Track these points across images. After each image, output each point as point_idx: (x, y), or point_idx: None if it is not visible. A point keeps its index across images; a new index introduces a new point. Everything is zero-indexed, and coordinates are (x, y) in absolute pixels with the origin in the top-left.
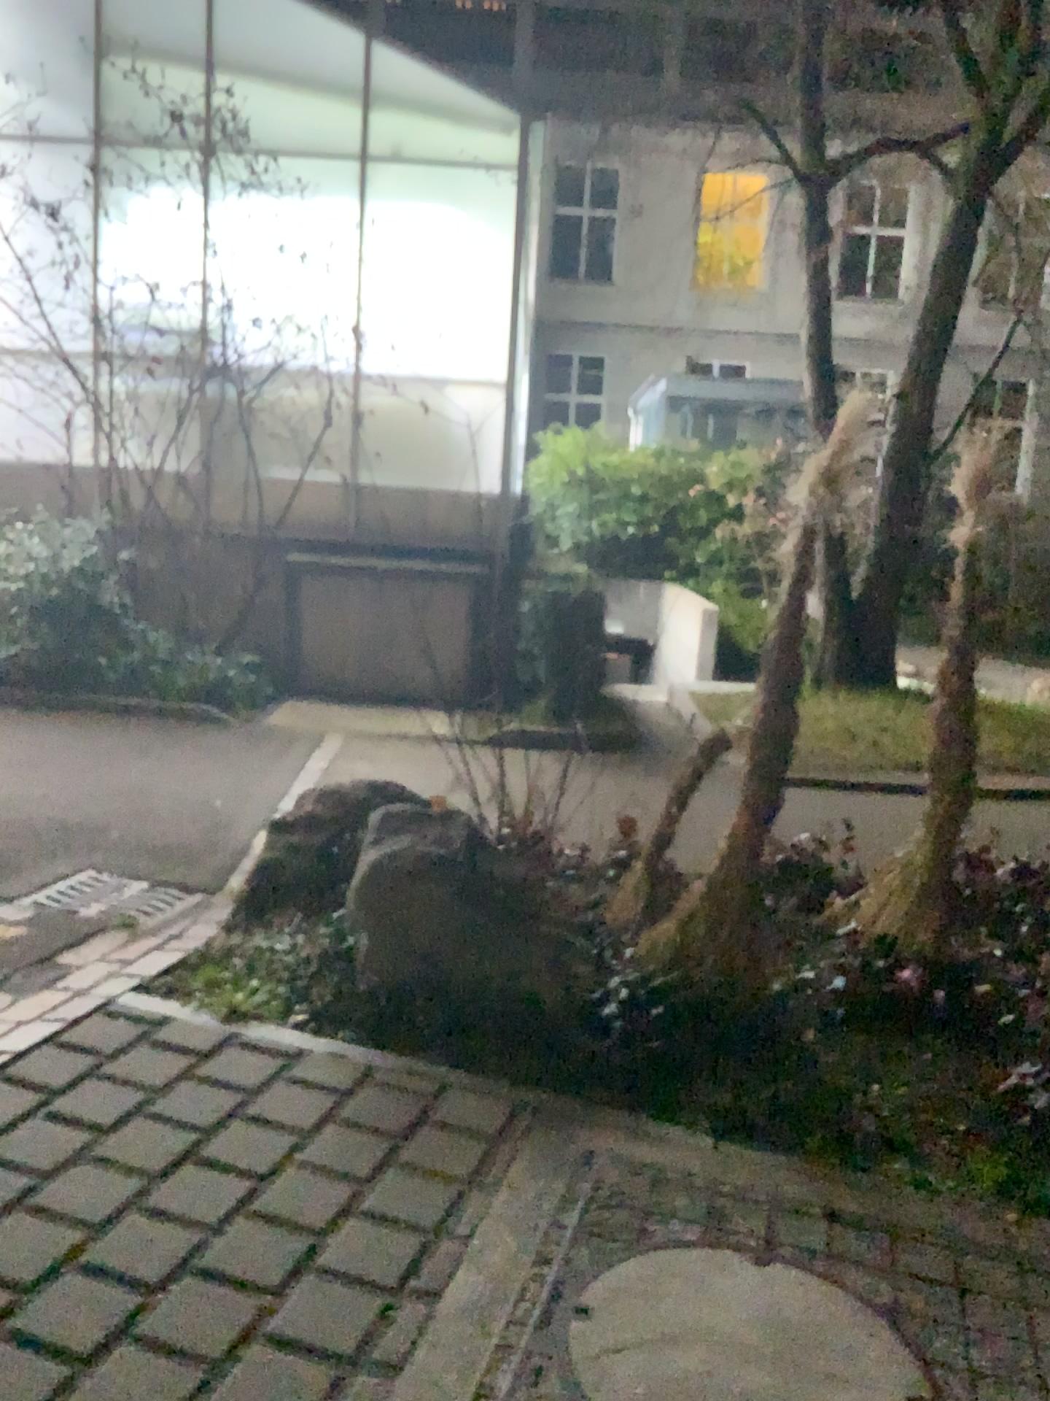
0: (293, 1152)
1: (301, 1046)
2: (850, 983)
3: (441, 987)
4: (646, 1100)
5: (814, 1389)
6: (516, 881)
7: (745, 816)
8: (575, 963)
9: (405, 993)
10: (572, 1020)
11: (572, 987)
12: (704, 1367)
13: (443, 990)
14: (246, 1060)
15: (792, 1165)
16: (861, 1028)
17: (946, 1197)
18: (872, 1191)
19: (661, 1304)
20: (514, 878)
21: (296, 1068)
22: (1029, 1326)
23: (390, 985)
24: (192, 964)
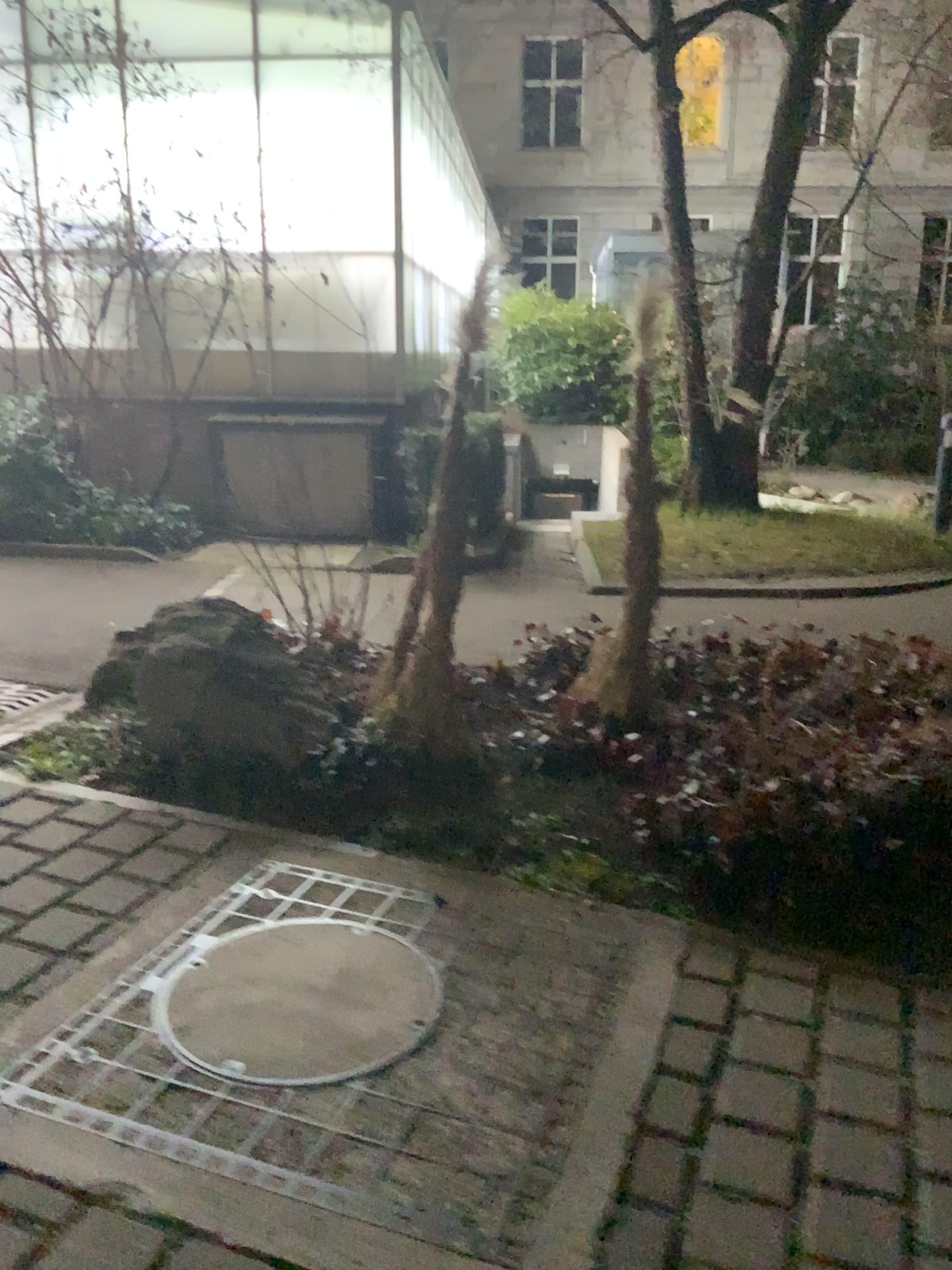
0: (33, 864)
1: (77, 795)
2: (556, 742)
3: (201, 750)
4: (338, 828)
5: (339, 1009)
6: (269, 667)
7: (435, 606)
8: (305, 728)
9: (174, 756)
10: (299, 772)
11: (300, 747)
12: (261, 996)
13: (203, 752)
14: (31, 805)
15: (430, 871)
16: (547, 775)
17: (542, 890)
18: (483, 887)
19: (256, 958)
20: (269, 665)
21: (65, 809)
22: (545, 973)
23: (164, 750)
24: (25, 741)
